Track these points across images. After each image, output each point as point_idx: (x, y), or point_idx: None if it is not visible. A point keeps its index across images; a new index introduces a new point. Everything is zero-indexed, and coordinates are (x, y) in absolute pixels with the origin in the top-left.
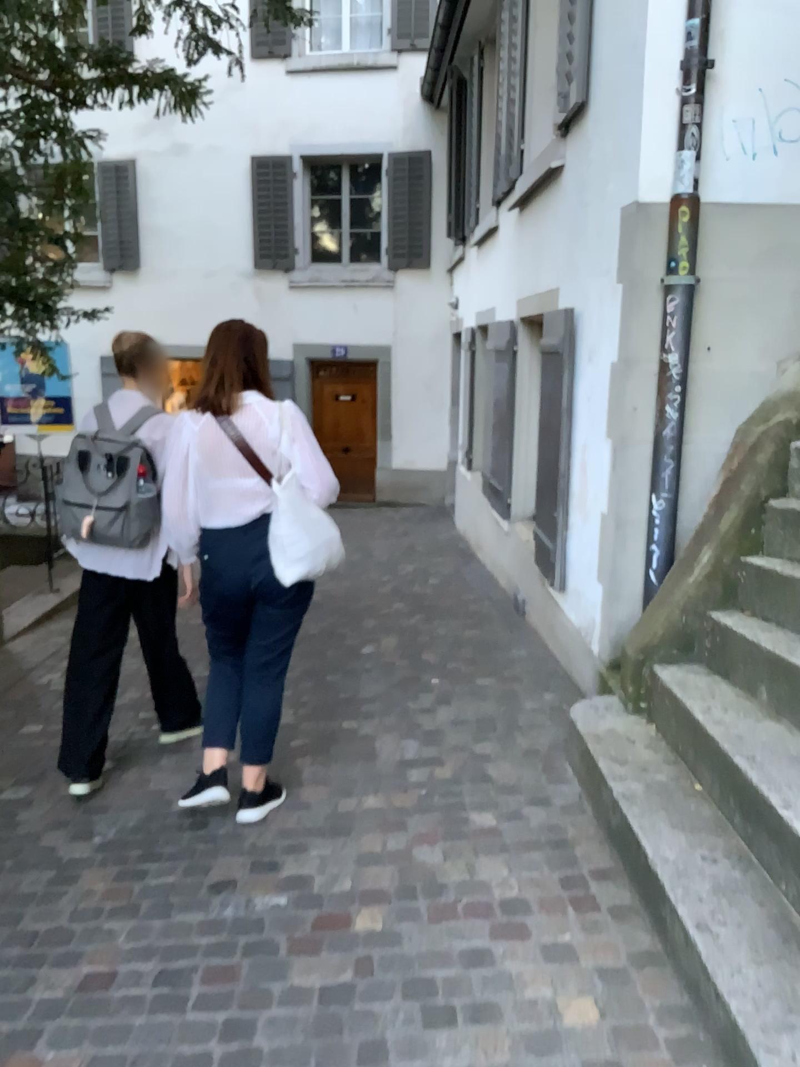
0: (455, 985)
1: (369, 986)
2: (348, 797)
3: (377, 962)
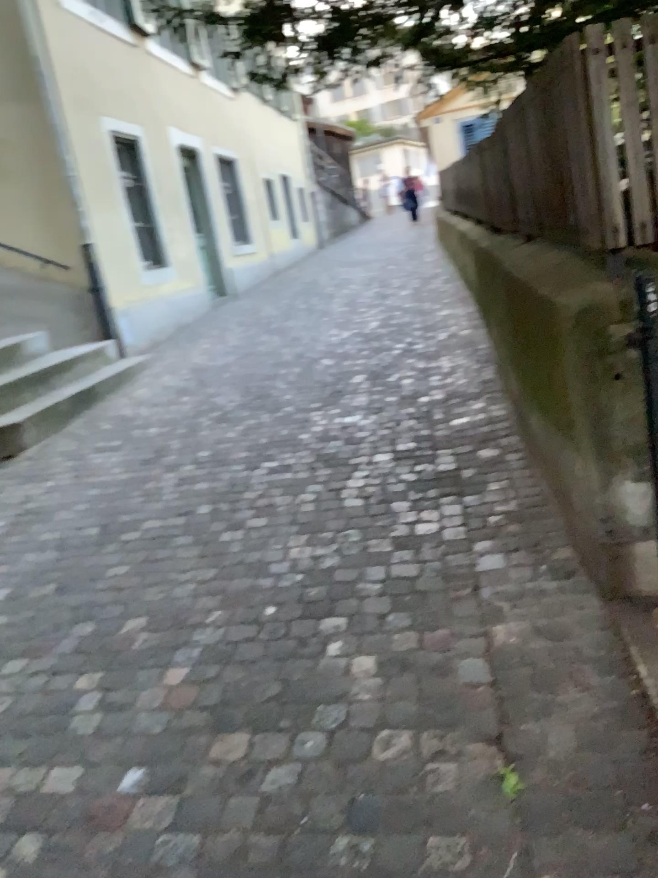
0: (170, 388)
1: (195, 387)
2: (164, 426)
3: (189, 390)
